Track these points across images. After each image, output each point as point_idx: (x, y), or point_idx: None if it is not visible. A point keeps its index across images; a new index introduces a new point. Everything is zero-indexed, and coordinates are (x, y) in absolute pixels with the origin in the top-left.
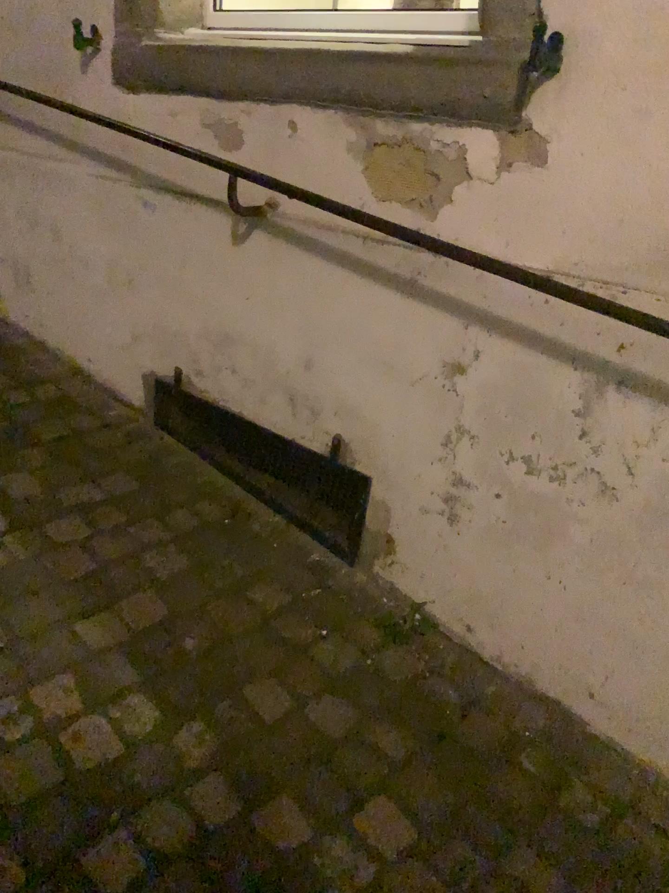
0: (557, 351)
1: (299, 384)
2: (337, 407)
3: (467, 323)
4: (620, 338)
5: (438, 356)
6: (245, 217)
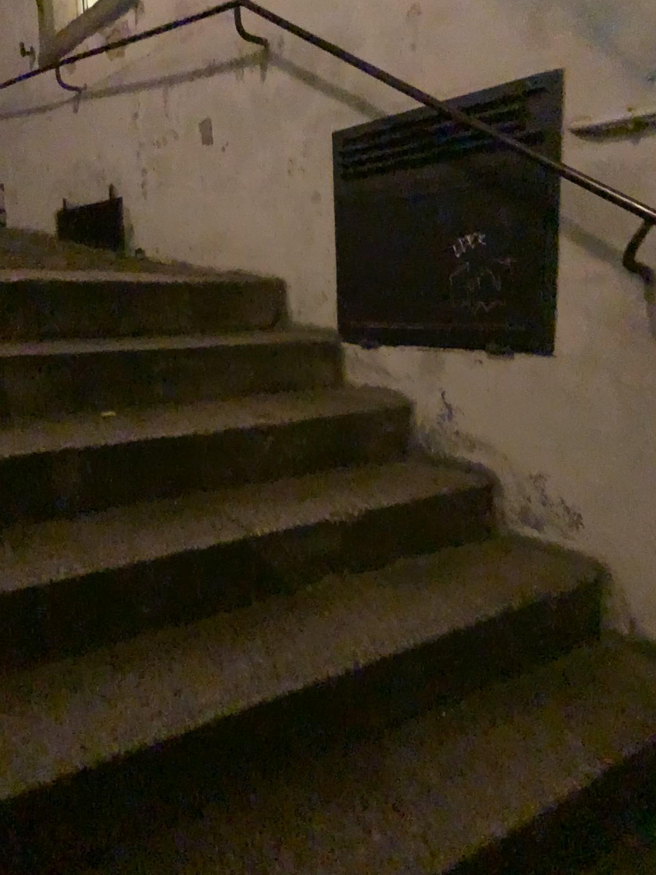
0: (155, 83)
1: (99, 168)
2: (110, 168)
3: (134, 92)
4: (164, 62)
5: (131, 115)
6: (77, 97)
